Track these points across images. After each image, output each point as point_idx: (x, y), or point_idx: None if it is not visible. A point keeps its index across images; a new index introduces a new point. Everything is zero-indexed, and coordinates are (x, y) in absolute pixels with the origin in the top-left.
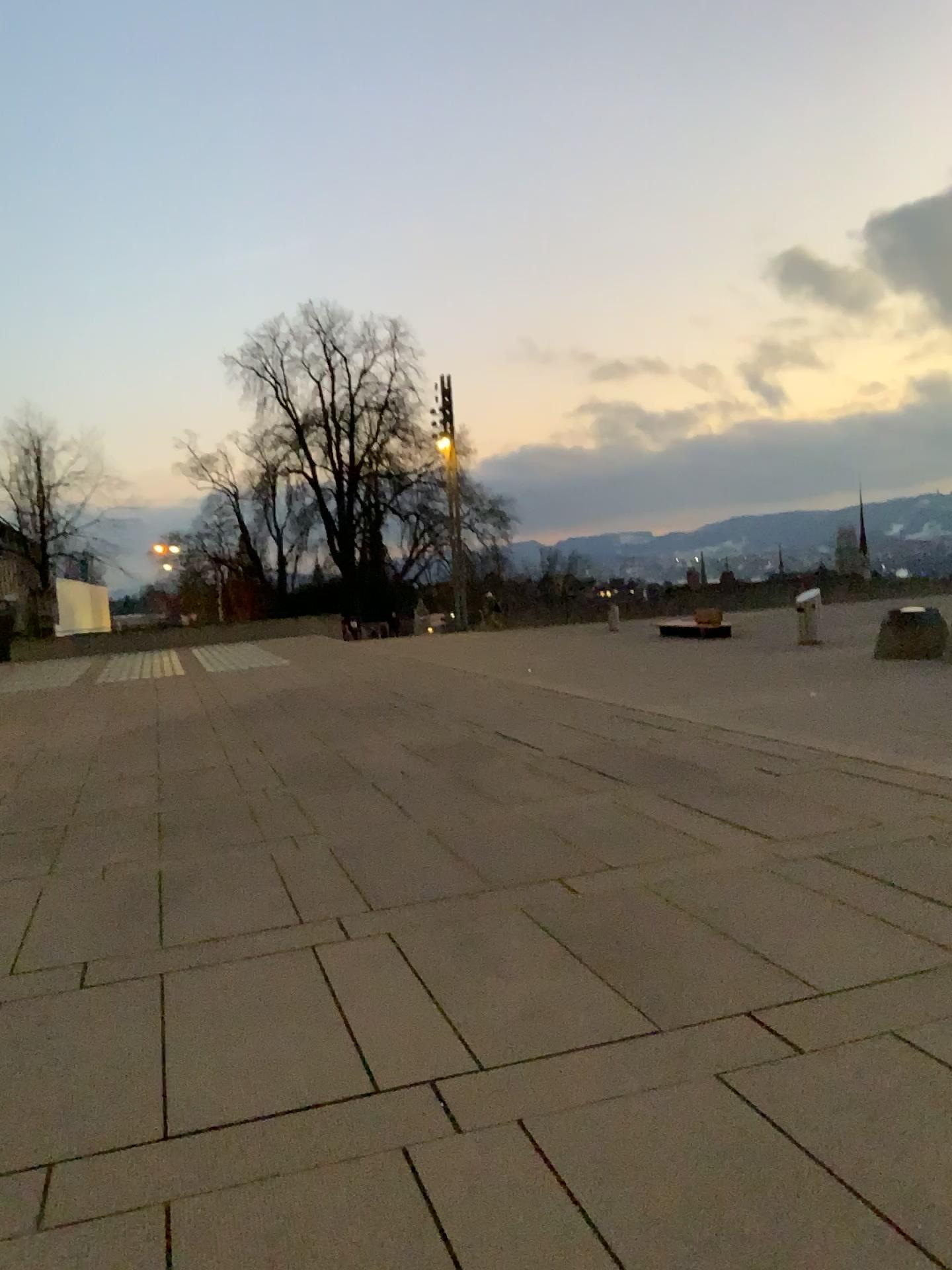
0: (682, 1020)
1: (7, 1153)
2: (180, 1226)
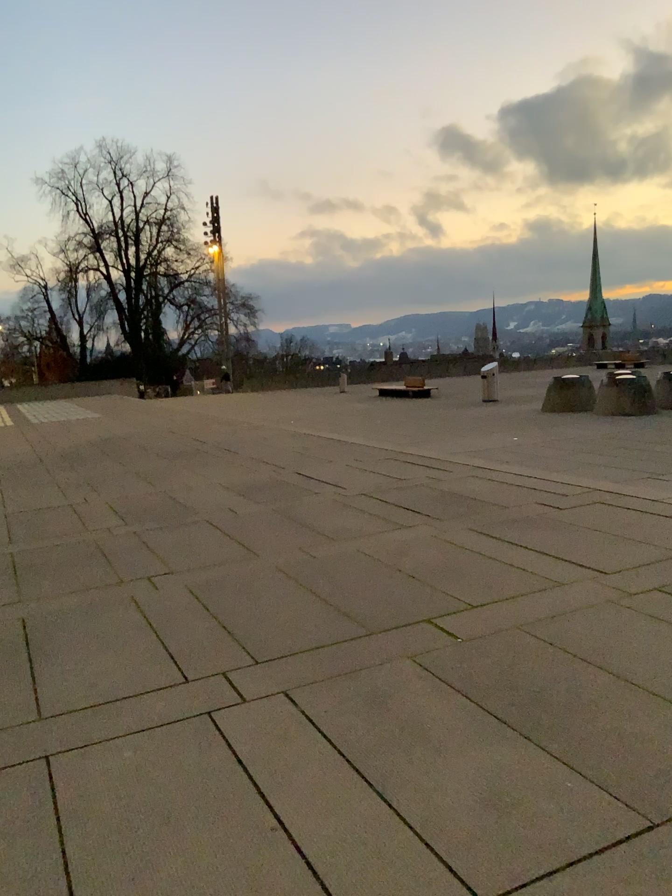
0: (670, 810)
1: None
2: None
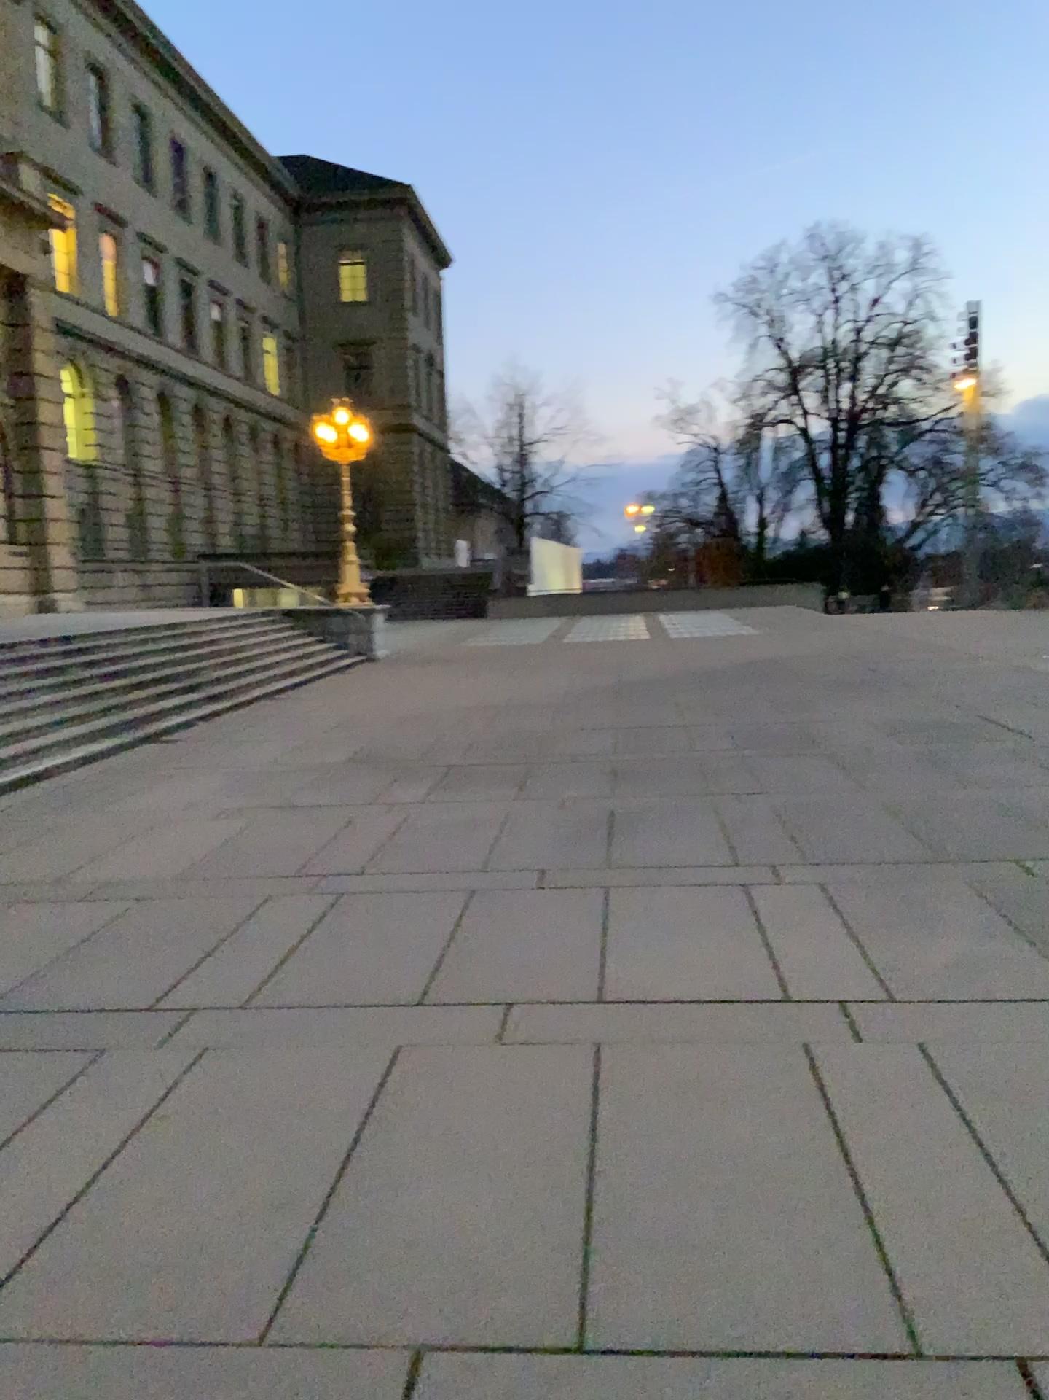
0: None
1: (479, 992)
2: (609, 1062)
